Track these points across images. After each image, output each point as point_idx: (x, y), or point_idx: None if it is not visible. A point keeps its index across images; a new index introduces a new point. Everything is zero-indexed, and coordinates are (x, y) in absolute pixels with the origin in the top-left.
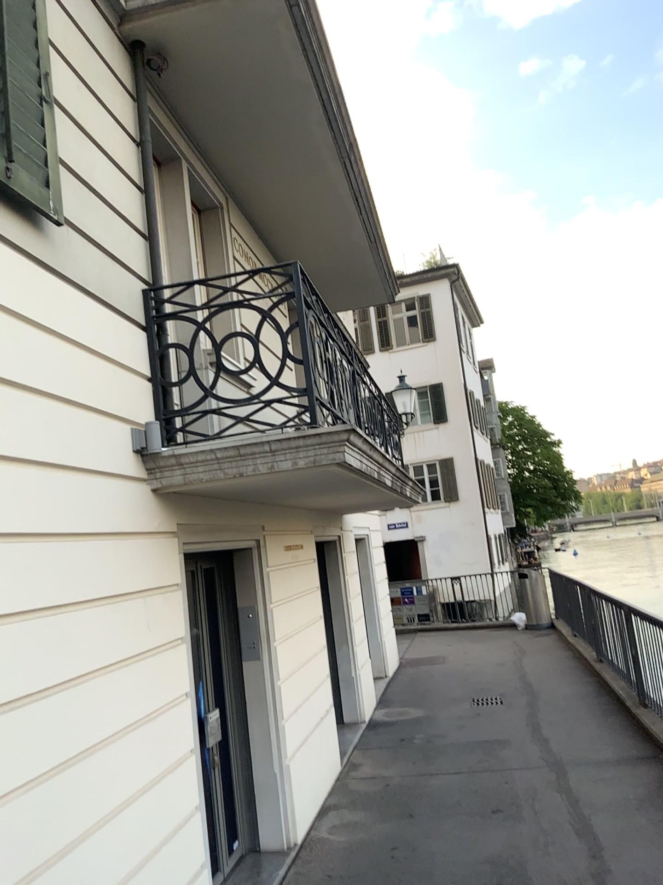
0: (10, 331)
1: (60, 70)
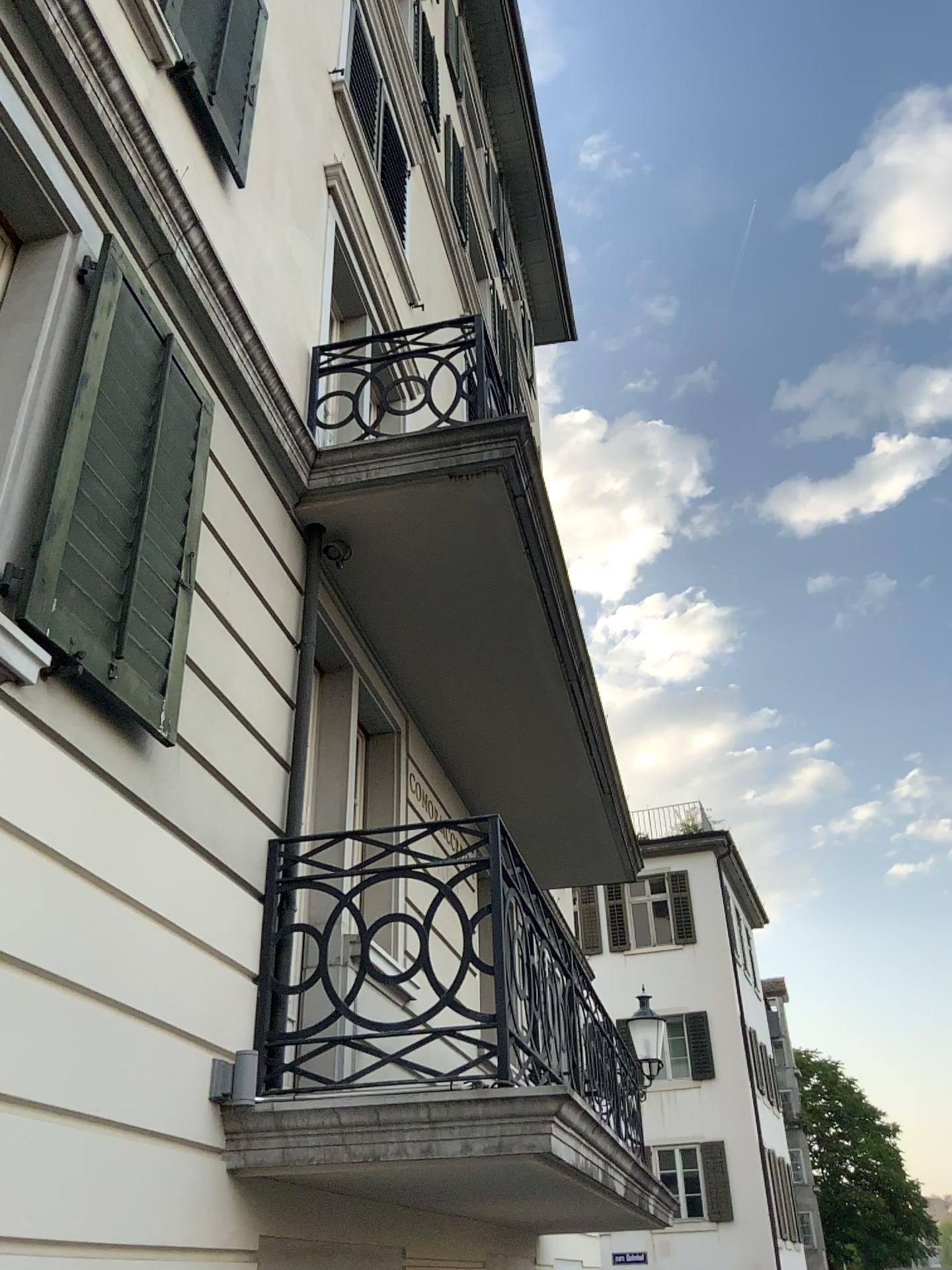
0: (61, 890)
1: (209, 549)
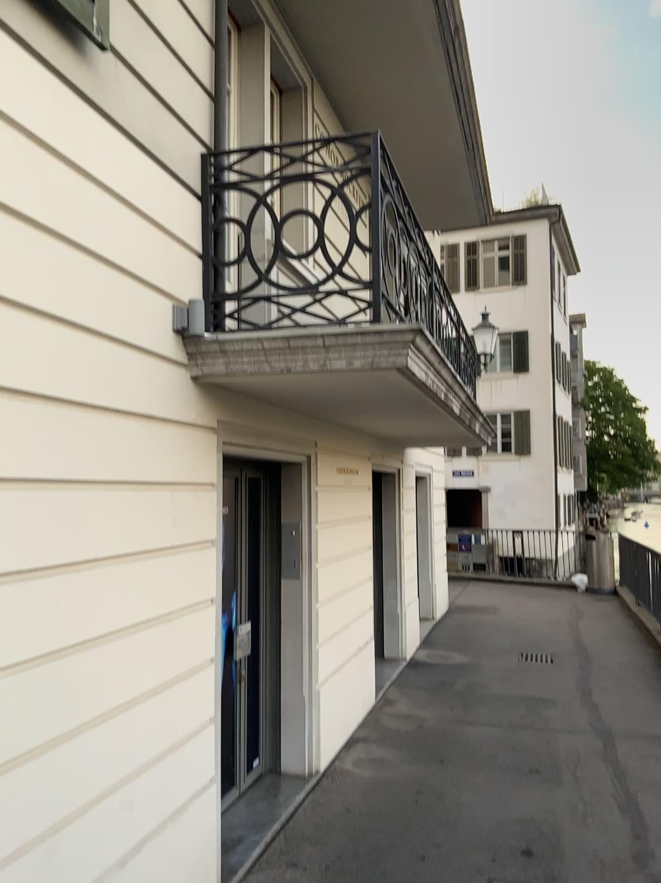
0: (30, 159)
1: None
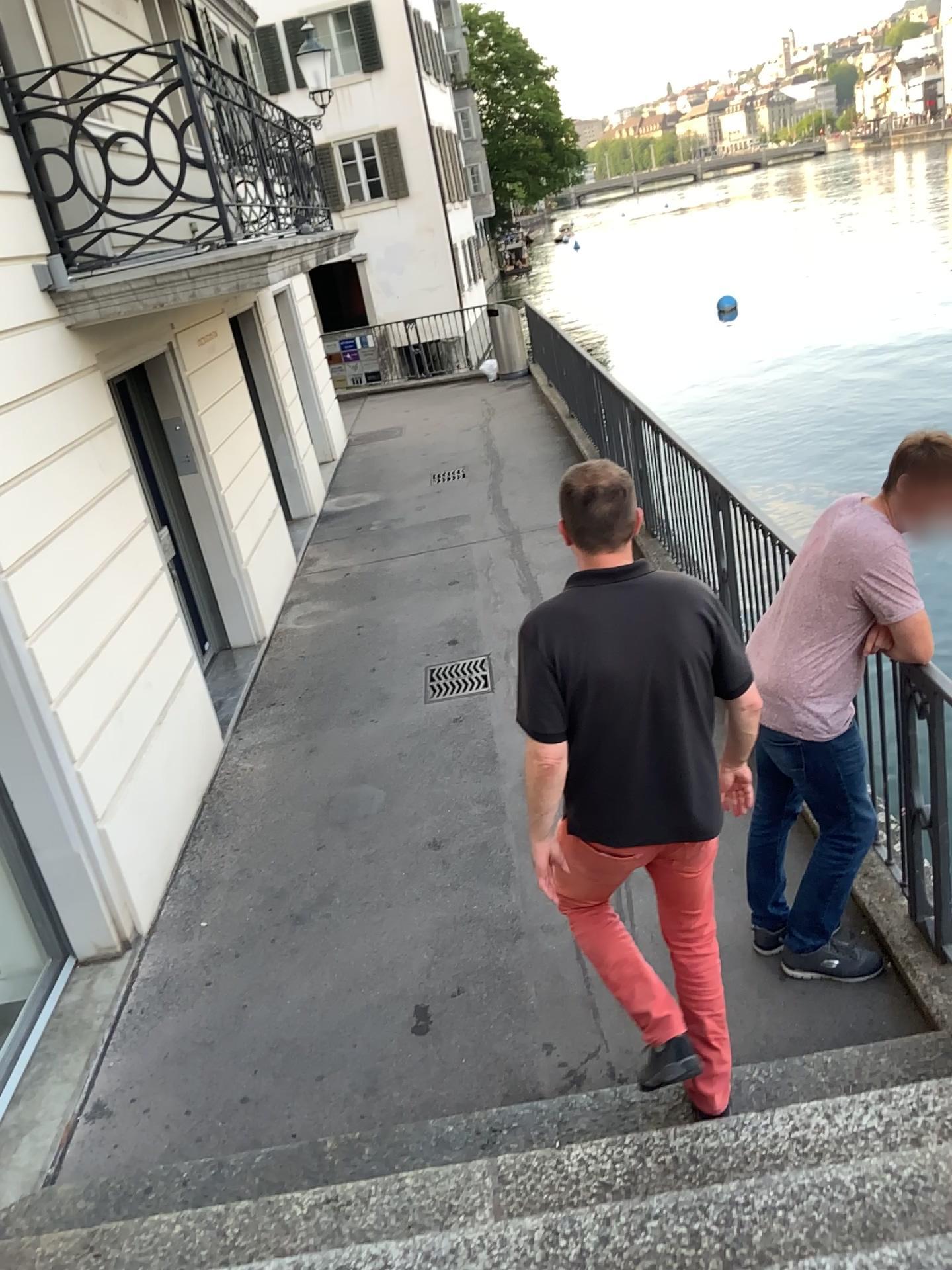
0: None
1: None
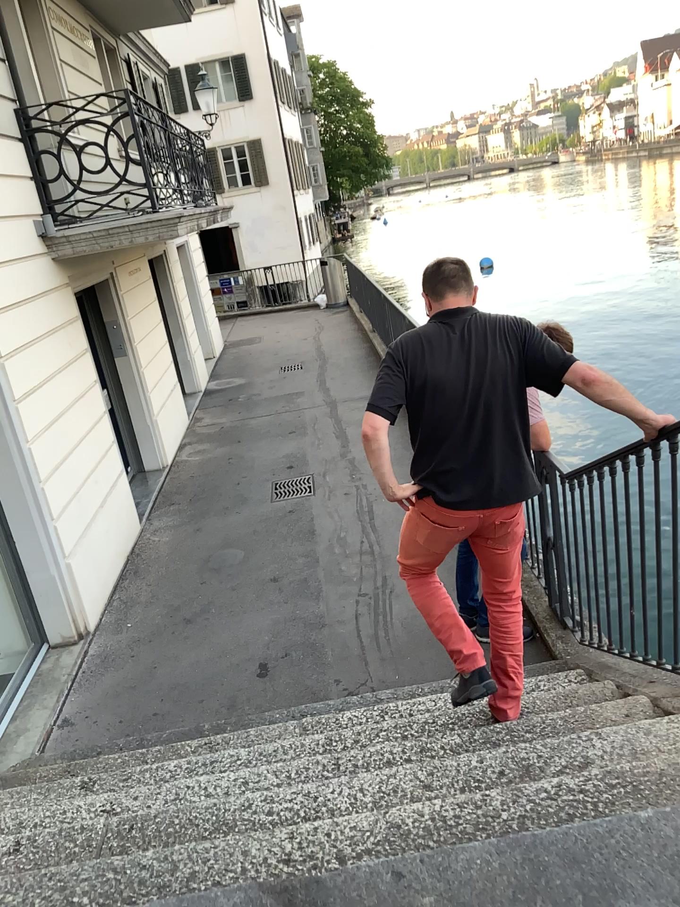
0: None
1: None
